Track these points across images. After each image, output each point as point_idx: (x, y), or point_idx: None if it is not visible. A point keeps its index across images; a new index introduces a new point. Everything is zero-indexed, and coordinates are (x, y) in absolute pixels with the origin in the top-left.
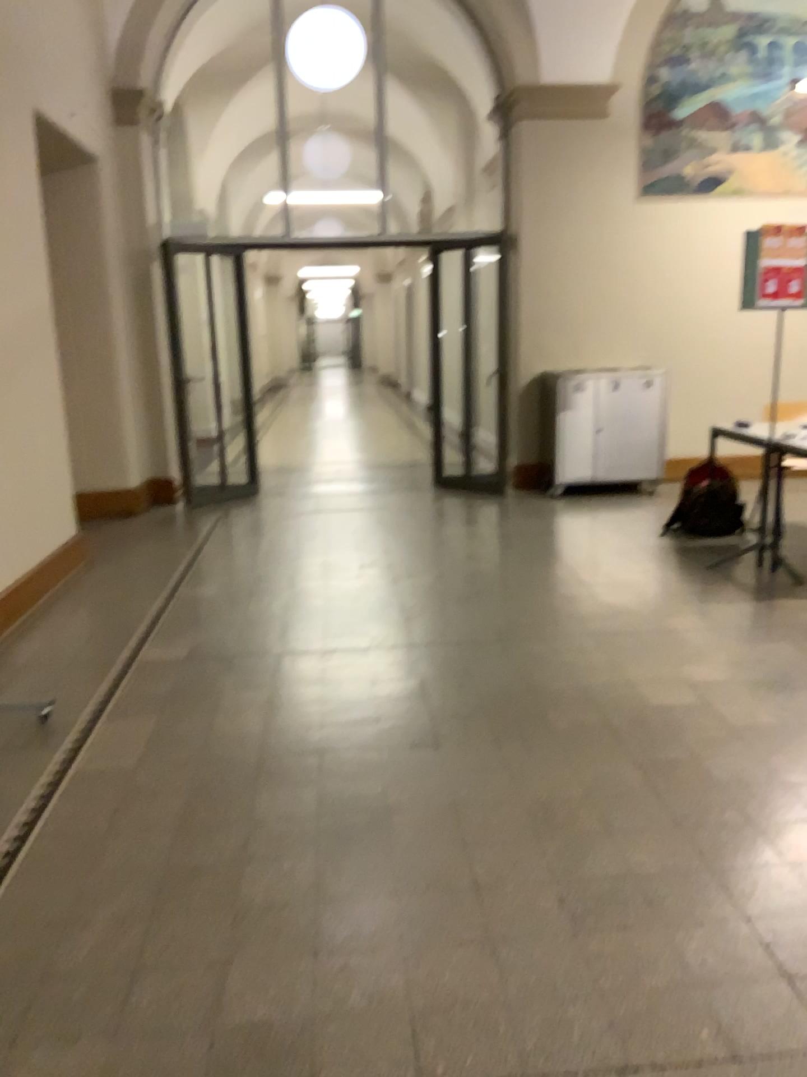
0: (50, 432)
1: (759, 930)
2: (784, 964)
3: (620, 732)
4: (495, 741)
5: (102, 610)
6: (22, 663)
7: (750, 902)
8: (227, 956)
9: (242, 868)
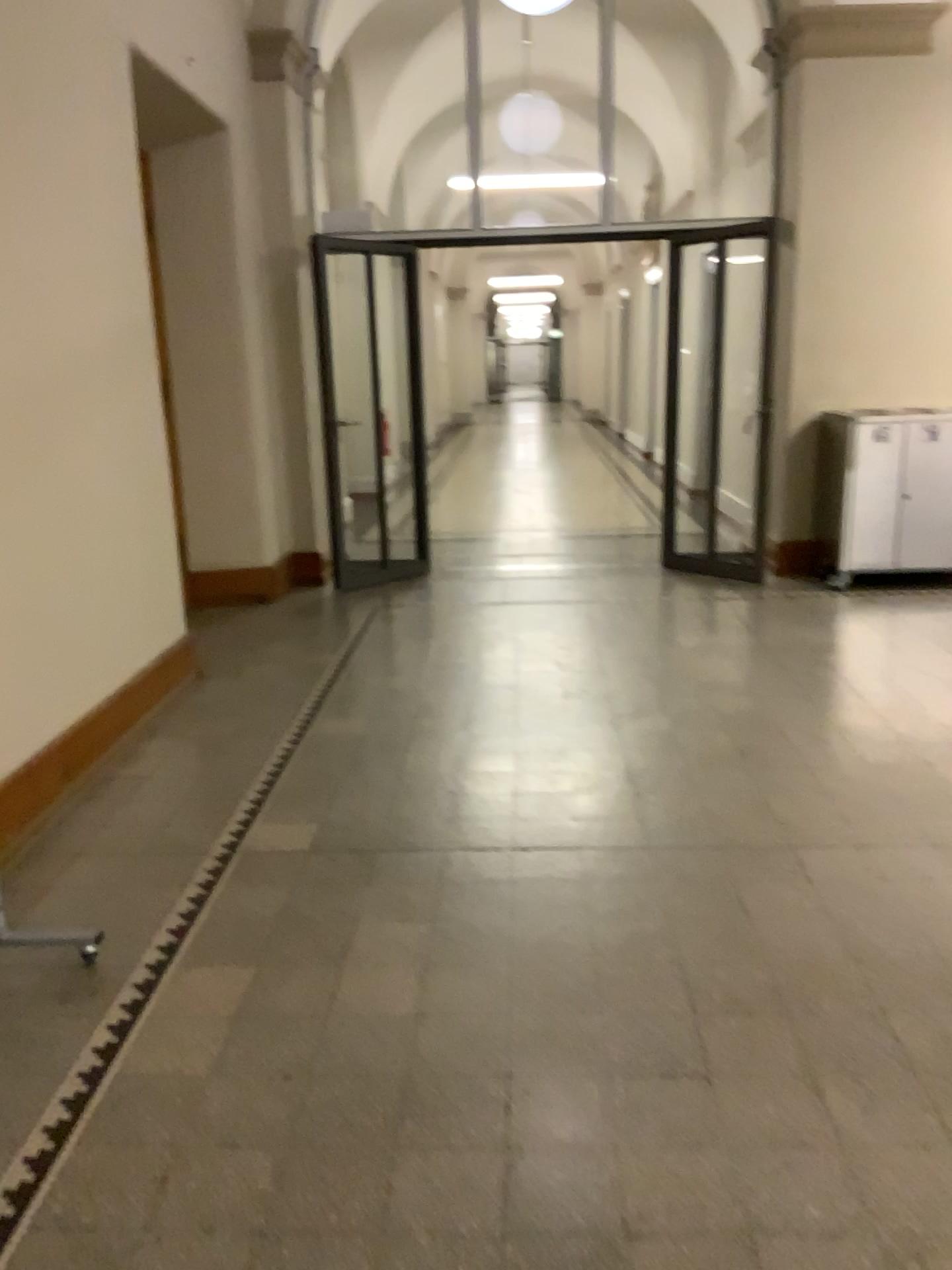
0: (142, 503)
1: None
2: None
3: None
4: (805, 1067)
5: (204, 756)
6: (82, 844)
7: None
8: None
9: None
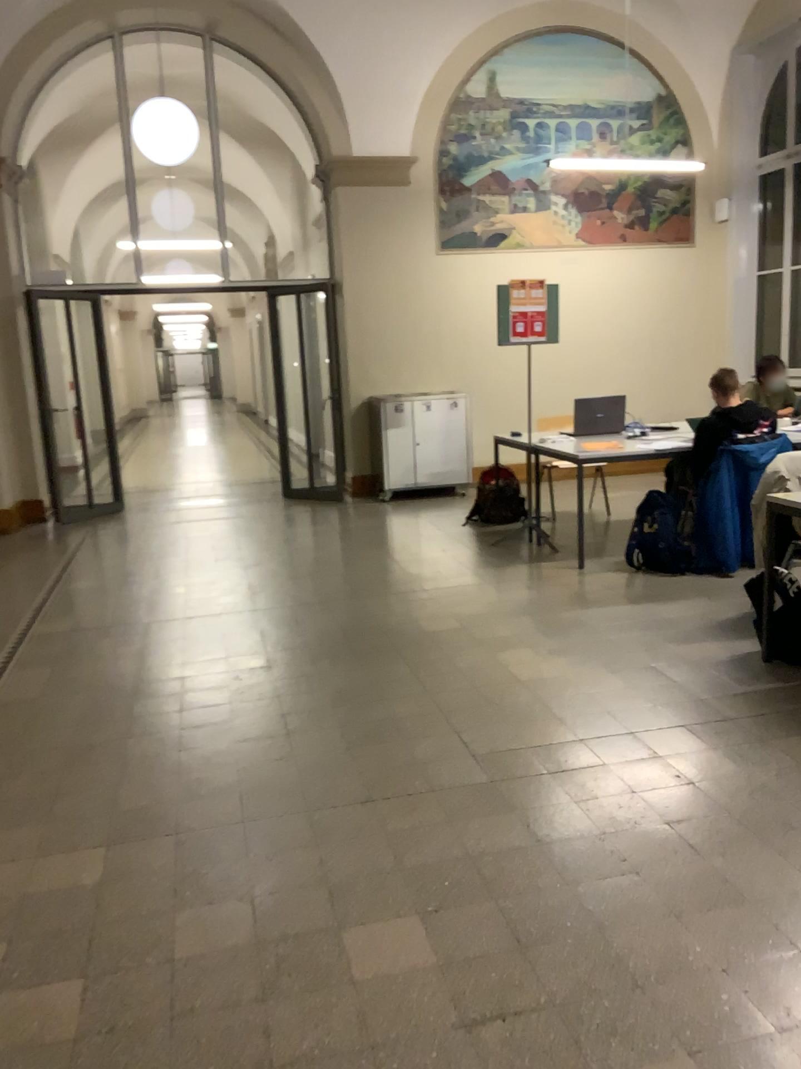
0: None
1: (461, 732)
2: (471, 745)
3: (400, 646)
4: (311, 658)
5: None
6: None
7: (461, 721)
8: (121, 775)
9: (128, 737)
